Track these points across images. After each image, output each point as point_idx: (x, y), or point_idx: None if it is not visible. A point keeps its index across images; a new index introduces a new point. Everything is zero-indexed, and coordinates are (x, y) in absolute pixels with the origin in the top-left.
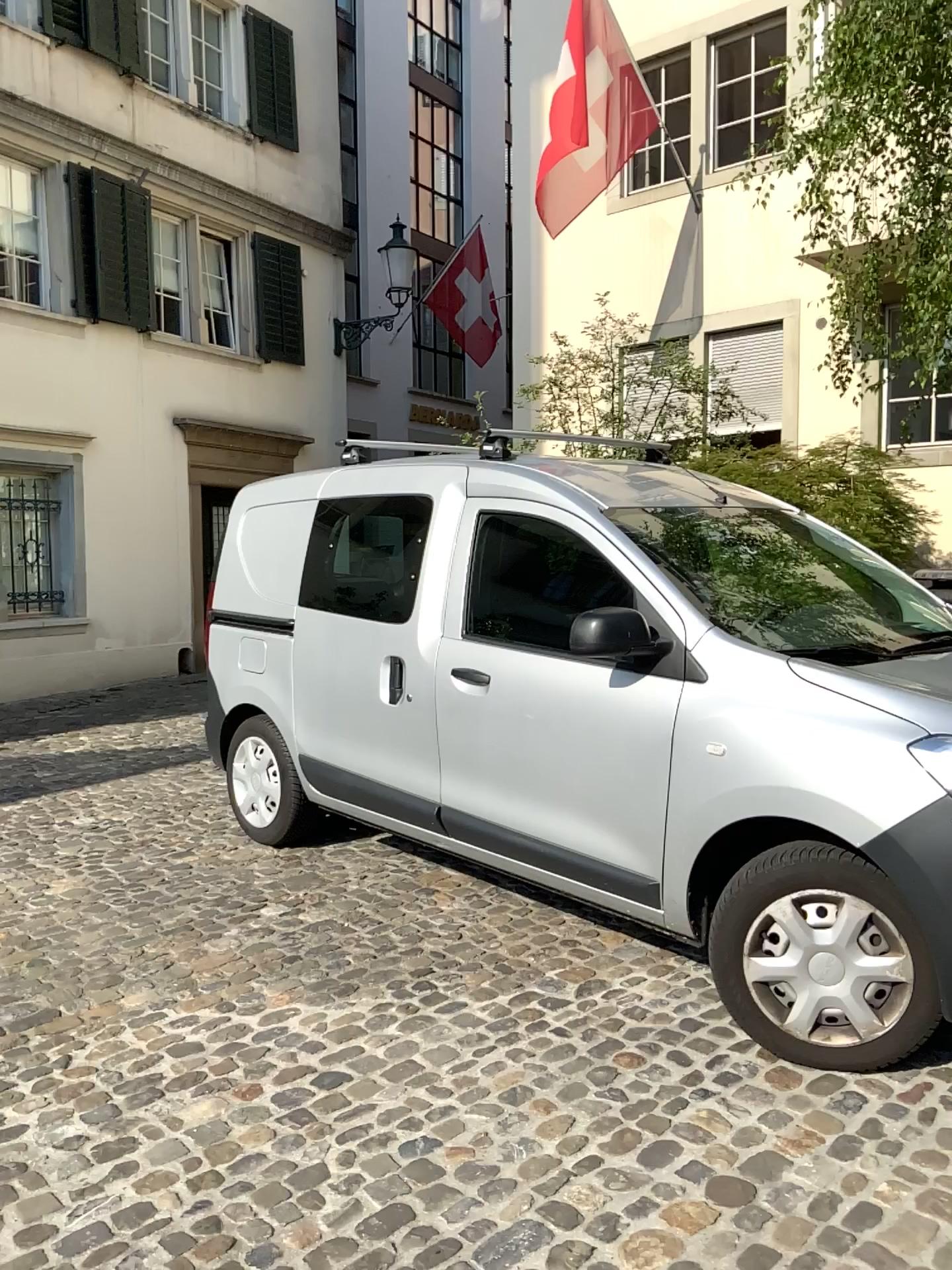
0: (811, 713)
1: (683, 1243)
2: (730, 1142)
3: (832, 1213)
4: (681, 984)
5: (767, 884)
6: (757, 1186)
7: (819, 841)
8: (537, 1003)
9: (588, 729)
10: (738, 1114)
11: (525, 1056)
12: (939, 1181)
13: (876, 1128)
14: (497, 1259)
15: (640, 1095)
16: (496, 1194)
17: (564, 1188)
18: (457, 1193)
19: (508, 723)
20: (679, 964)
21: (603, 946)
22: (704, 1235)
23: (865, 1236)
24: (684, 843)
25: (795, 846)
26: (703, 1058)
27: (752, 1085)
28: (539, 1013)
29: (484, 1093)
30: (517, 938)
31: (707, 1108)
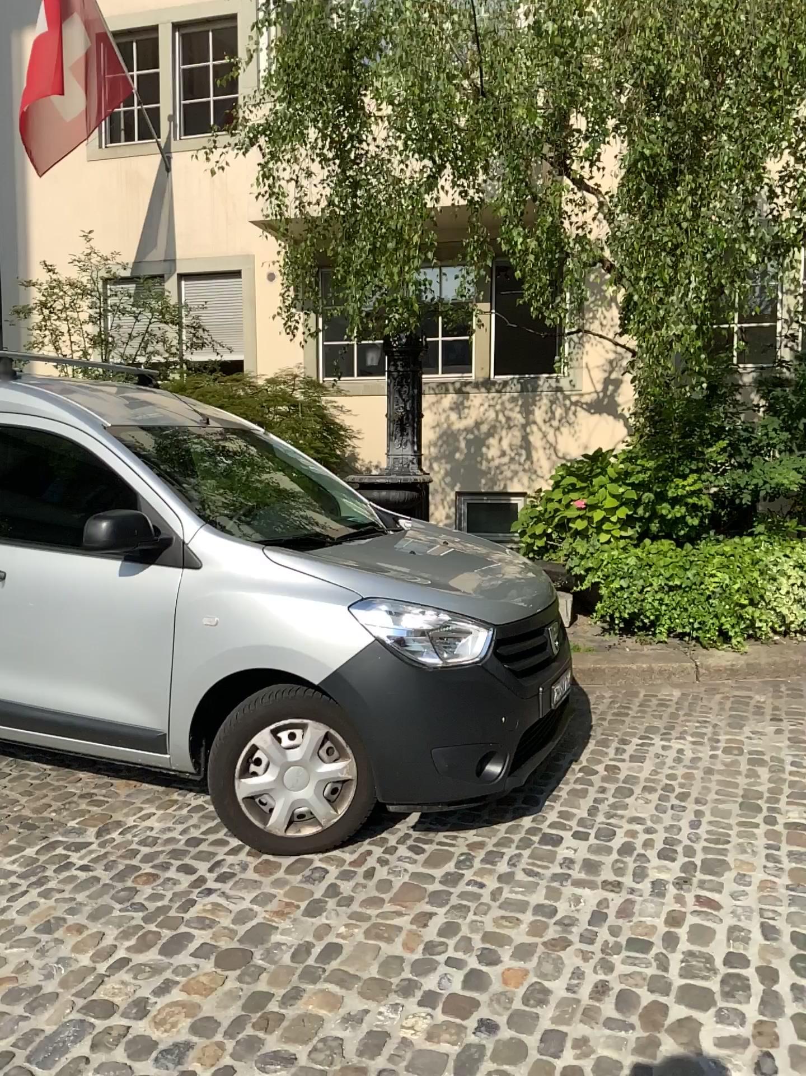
0: (280, 588)
1: (199, 1005)
2: (231, 923)
3: (307, 955)
4: (185, 812)
5: (252, 721)
6: (253, 949)
7: (289, 684)
8: (63, 848)
9: (100, 612)
10: (235, 901)
11: (55, 893)
12: (378, 915)
13: (335, 889)
14: (45, 1058)
15: (158, 903)
16: (40, 1008)
17: (99, 988)
18: (3, 1016)
19: (26, 611)
20: (183, 796)
21: (118, 792)
22: (215, 995)
23: (331, 965)
24: (185, 698)
25: (272, 690)
26: (206, 864)
27: (245, 878)
28: (65, 856)
29: (21, 930)
30: (40, 798)
31: (212, 901)
